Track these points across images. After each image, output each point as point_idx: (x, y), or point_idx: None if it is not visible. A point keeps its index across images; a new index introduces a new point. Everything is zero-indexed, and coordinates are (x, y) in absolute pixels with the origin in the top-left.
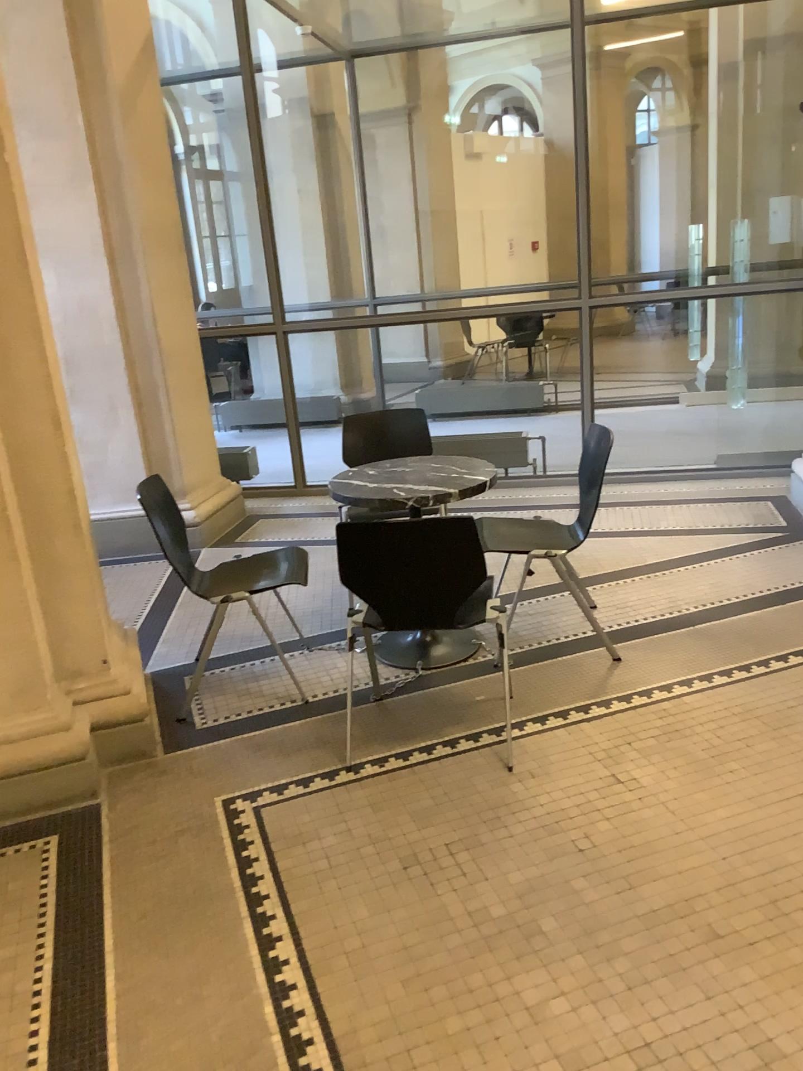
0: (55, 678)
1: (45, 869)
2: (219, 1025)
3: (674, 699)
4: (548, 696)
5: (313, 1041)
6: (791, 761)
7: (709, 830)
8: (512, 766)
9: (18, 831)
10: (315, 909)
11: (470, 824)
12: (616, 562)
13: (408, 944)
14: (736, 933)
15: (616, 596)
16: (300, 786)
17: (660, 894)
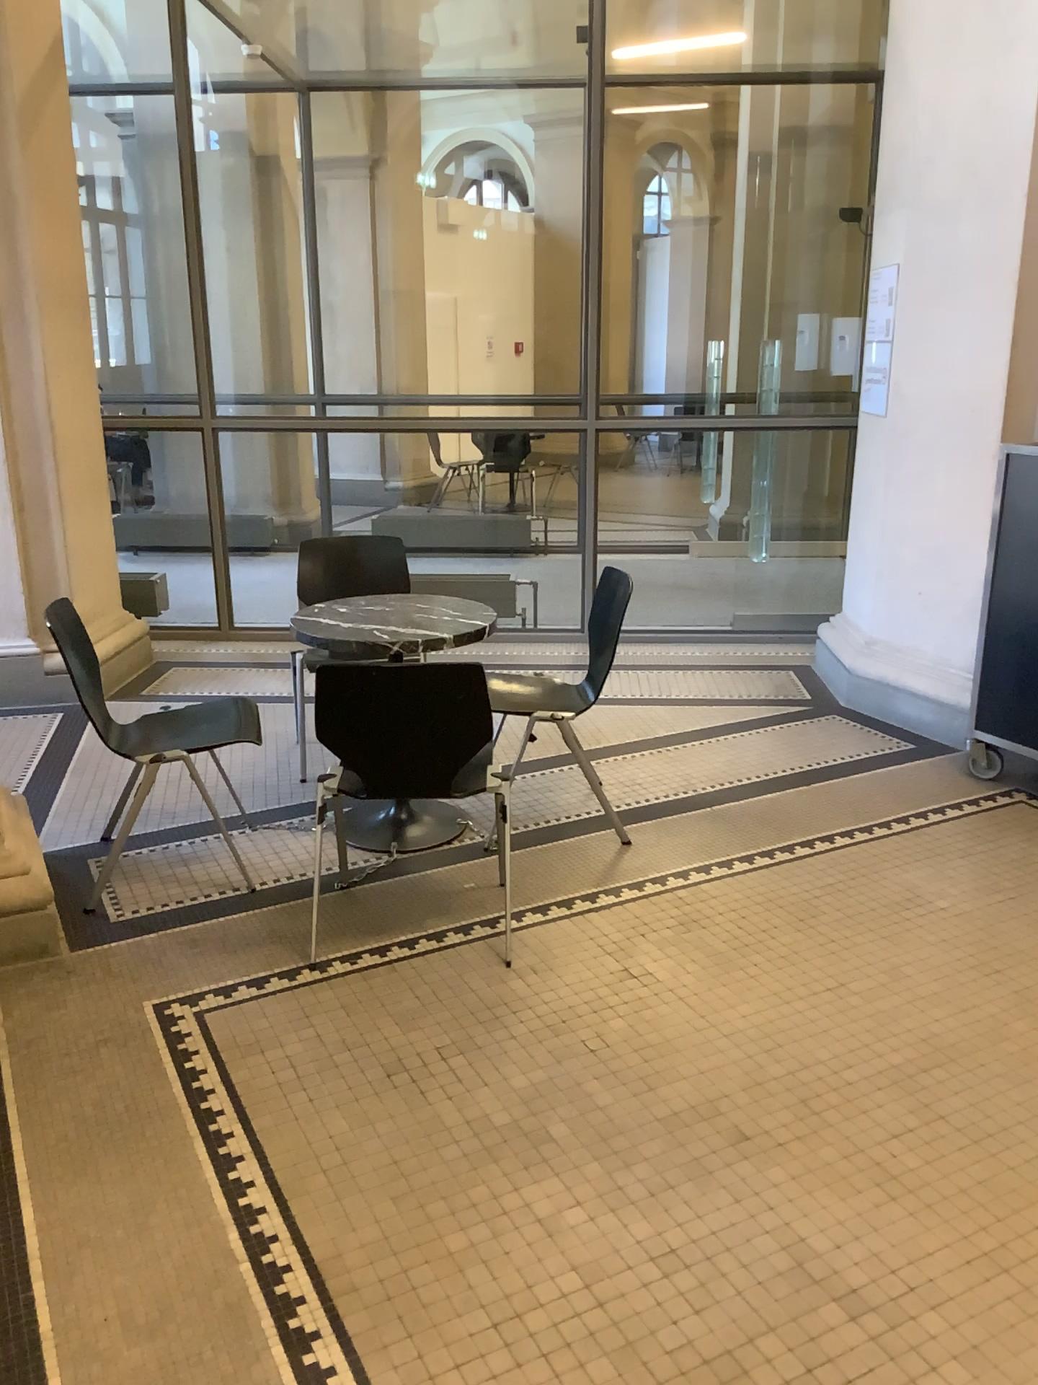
0: None
1: None
2: (173, 1255)
3: (694, 888)
4: (549, 883)
5: (291, 1267)
6: (822, 954)
7: (735, 1028)
8: (510, 962)
9: None
10: (284, 1124)
11: (464, 1026)
12: (624, 734)
13: (399, 1158)
14: (765, 1133)
15: (624, 773)
16: (255, 986)
17: (682, 1096)
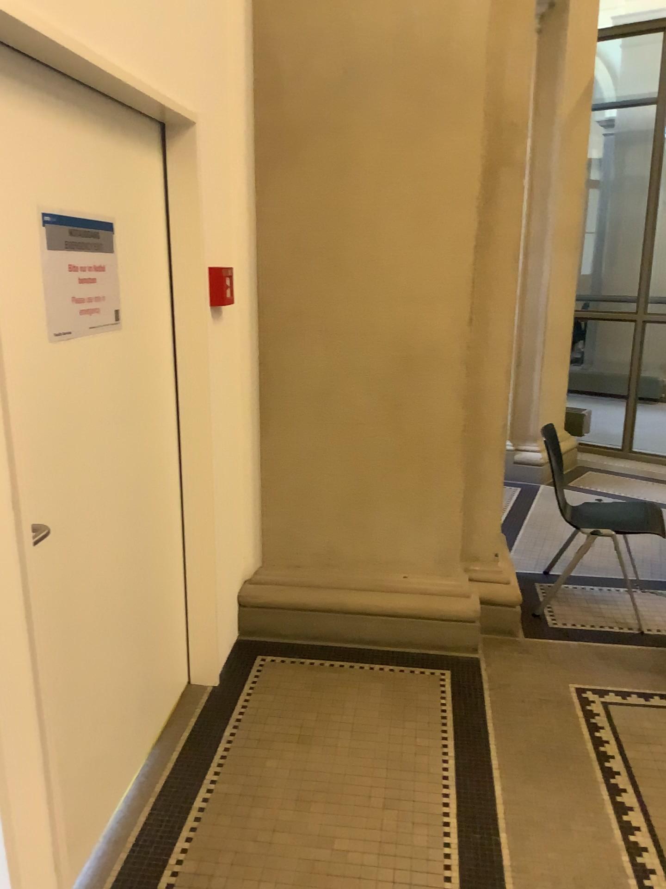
0: (465, 558)
1: (444, 692)
2: (587, 855)
3: None
4: None
5: None
6: None
7: None
8: None
9: (423, 660)
10: (664, 799)
11: None
12: None
13: None
14: None
15: None
16: (645, 698)
17: None
